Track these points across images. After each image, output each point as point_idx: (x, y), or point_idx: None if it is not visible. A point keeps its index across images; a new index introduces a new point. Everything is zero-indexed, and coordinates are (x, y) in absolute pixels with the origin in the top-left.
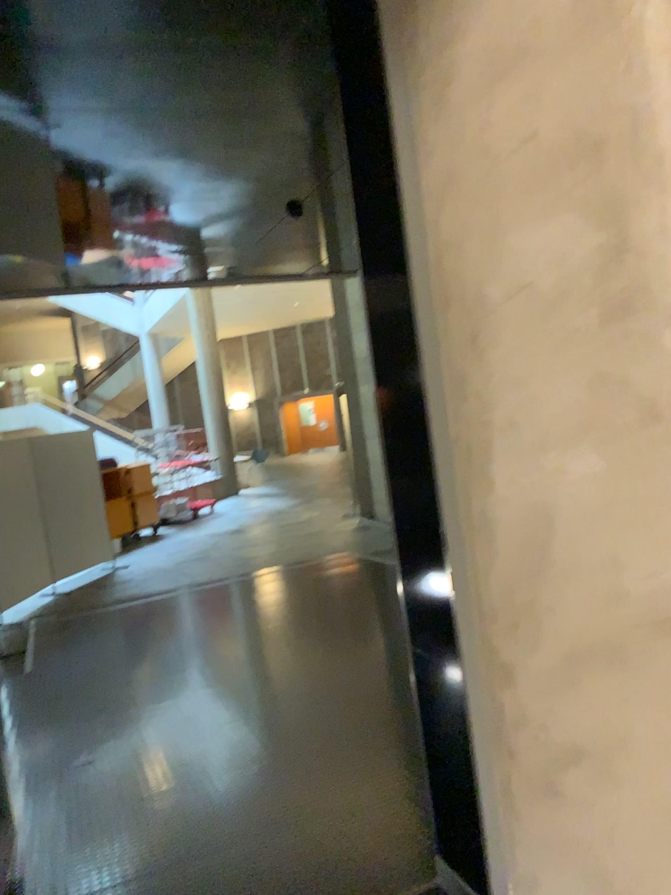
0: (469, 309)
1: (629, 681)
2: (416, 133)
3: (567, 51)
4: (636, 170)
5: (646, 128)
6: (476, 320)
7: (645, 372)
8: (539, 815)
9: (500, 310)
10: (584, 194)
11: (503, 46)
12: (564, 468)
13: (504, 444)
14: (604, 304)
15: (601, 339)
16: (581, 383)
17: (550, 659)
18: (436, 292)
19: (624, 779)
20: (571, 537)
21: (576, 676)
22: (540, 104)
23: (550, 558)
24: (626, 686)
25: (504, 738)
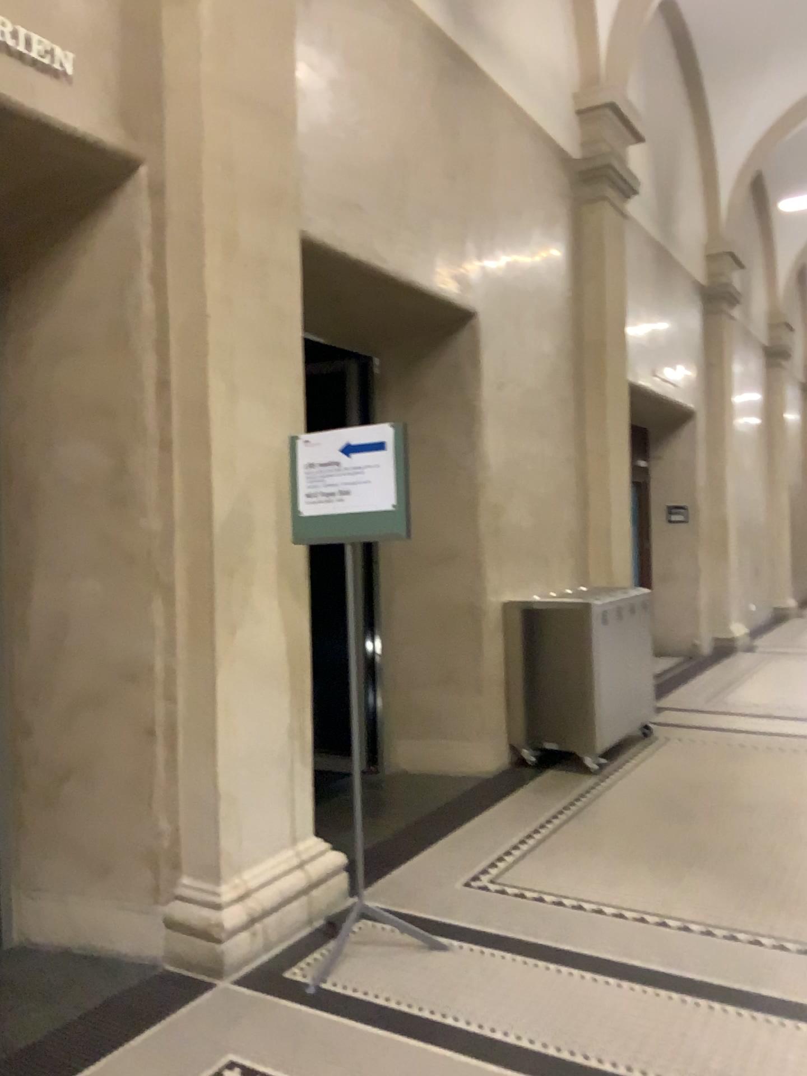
0: (26, 486)
1: (107, 714)
2: (0, 366)
3: (101, 356)
4: (132, 429)
5: (139, 410)
6: (30, 493)
7: (129, 535)
8: (42, 823)
9: (47, 489)
10: (104, 434)
11: (65, 338)
12: (79, 588)
13: (42, 573)
14: (110, 496)
15: (107, 515)
16: (94, 539)
17: (60, 712)
18: (3, 470)
19: (100, 778)
20: (81, 630)
21: (76, 718)
22: (84, 378)
23: (66, 645)
24: (106, 718)
25: (22, 775)
